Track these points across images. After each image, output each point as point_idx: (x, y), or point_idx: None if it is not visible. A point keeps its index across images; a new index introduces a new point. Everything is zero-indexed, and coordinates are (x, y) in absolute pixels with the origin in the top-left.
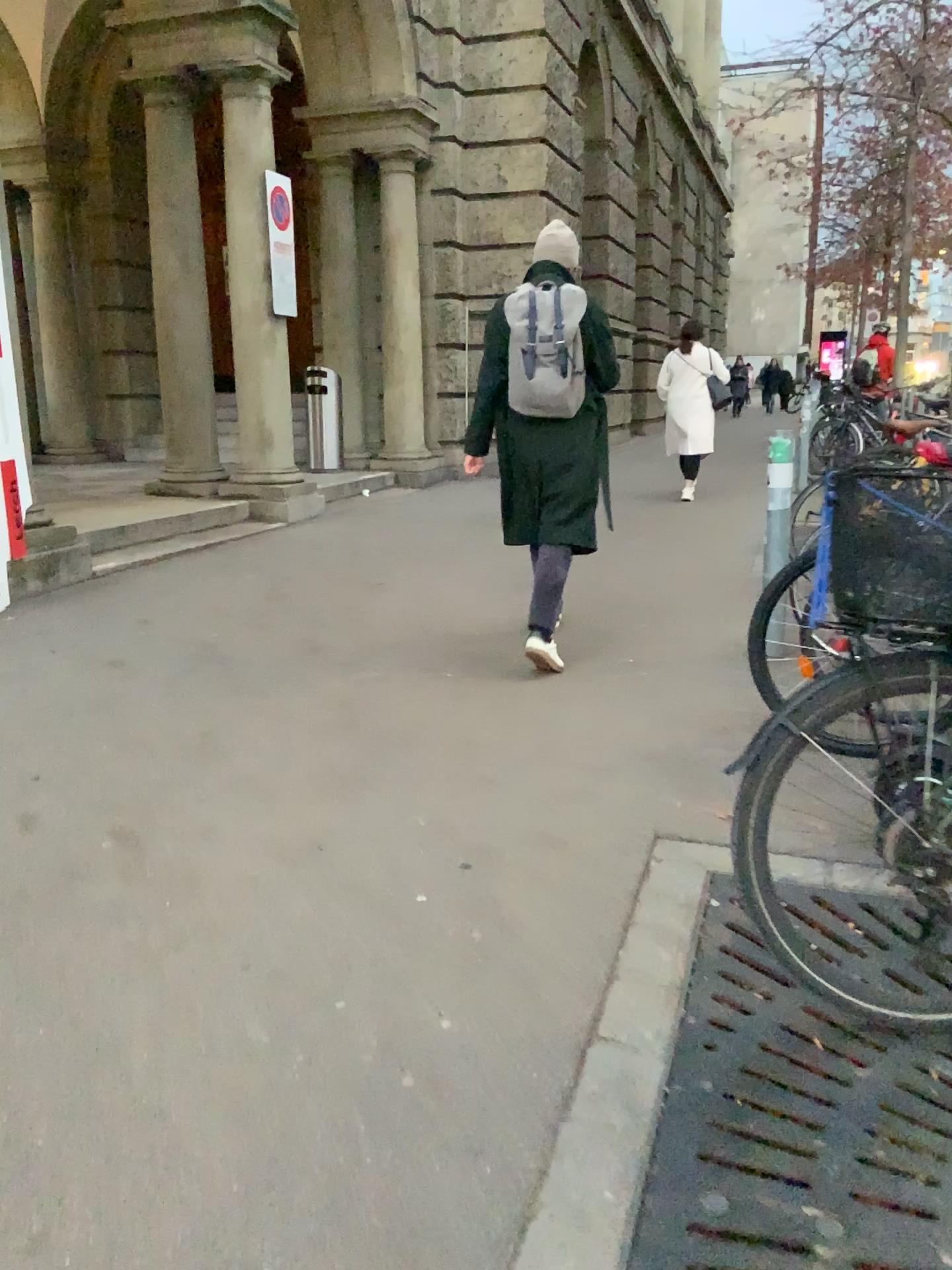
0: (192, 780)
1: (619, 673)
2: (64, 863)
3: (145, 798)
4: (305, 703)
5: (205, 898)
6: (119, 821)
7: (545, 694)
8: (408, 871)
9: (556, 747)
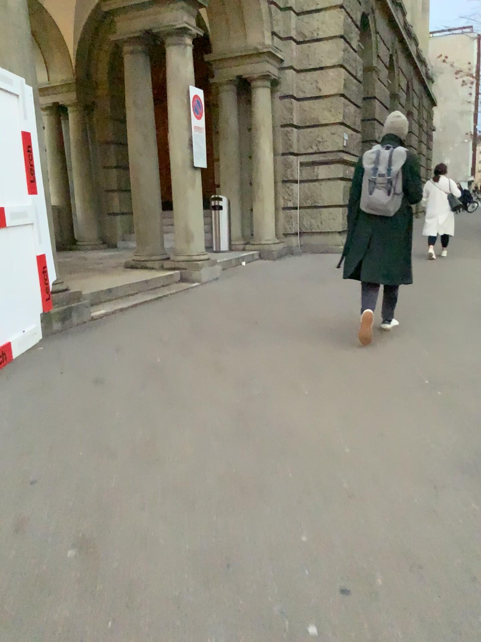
0: (137, 487)
1: (421, 393)
2: (37, 575)
3: (103, 505)
4: (214, 416)
5: (139, 623)
6: (83, 528)
7: (375, 412)
8: (300, 594)
9: (392, 460)
